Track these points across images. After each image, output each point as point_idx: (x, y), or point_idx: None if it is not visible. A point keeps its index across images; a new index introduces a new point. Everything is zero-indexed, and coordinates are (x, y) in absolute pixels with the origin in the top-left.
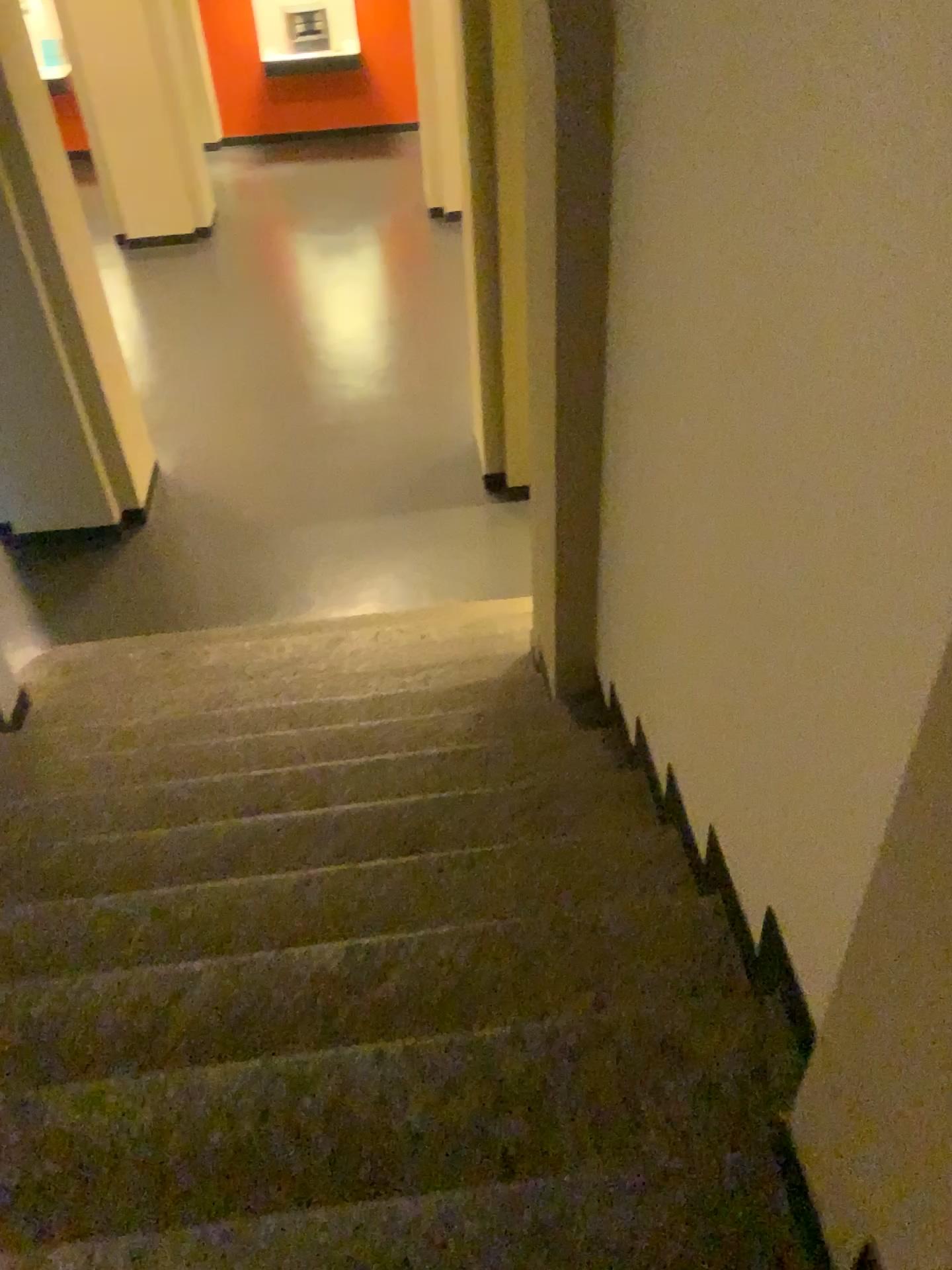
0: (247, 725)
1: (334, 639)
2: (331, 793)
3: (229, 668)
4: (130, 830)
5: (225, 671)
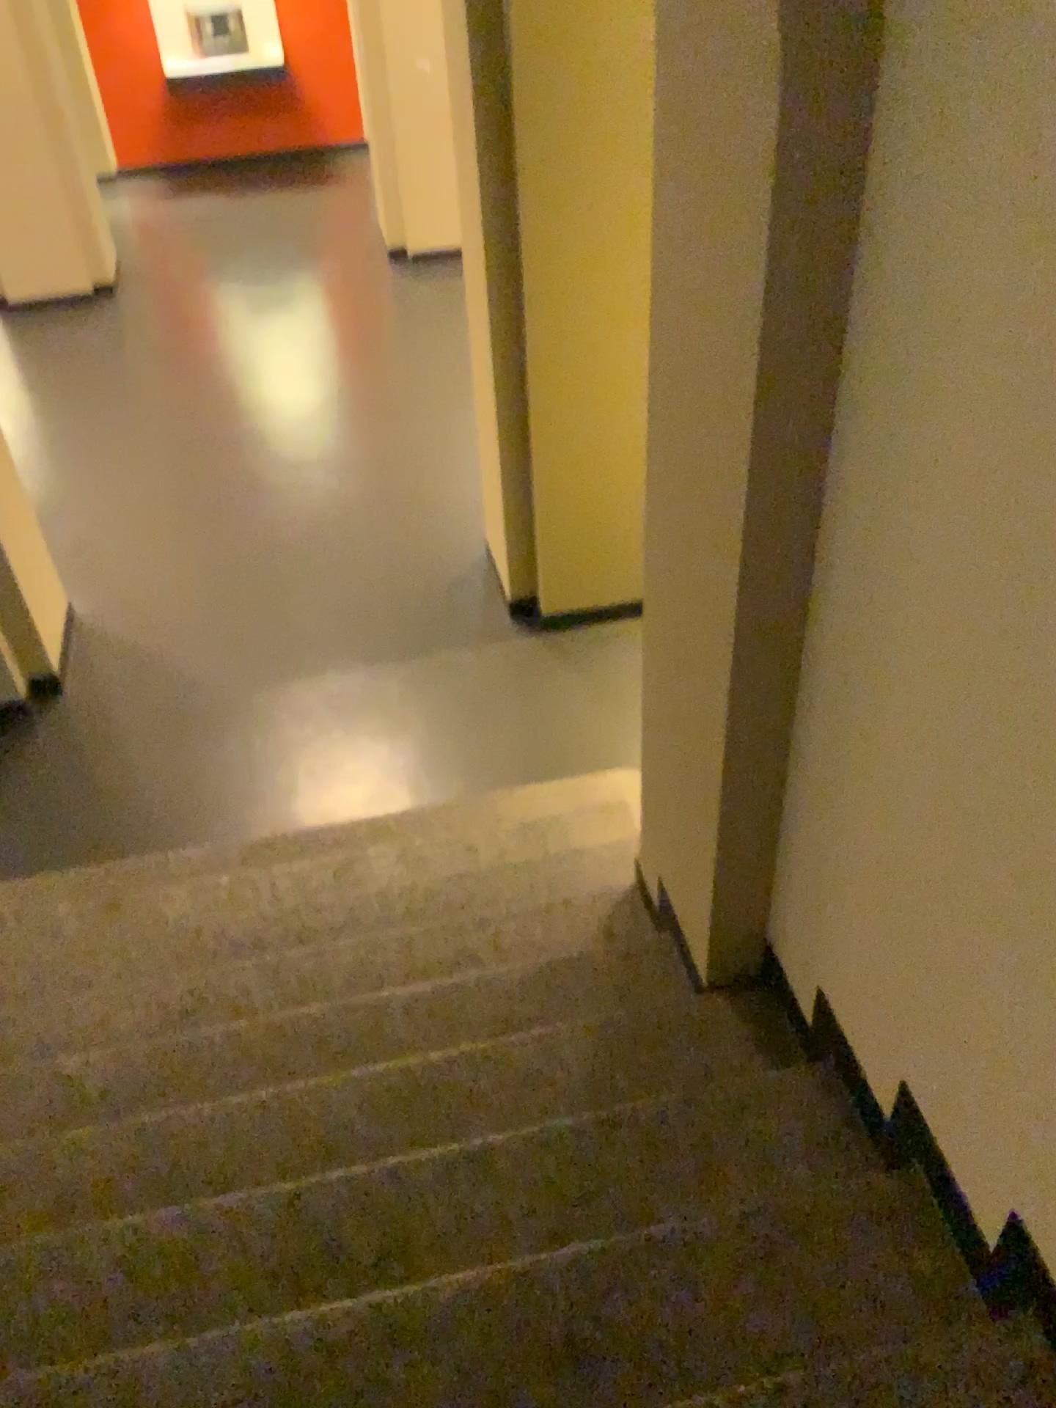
0: (263, 1059)
1: (351, 862)
2: (432, 1219)
3: (211, 928)
4: (112, 1348)
5: (207, 936)
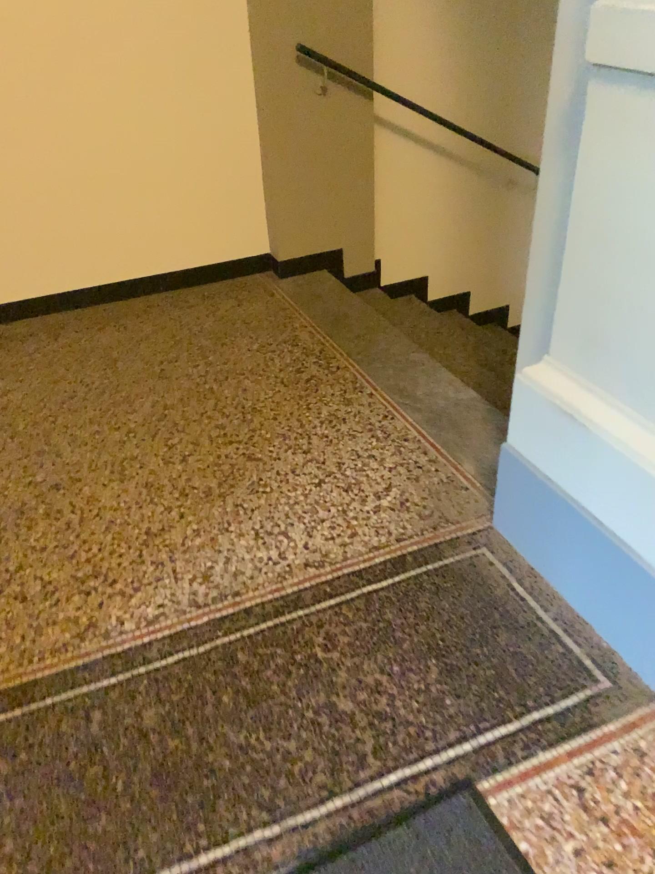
0: None
1: None
2: None
3: None
4: None
5: None
